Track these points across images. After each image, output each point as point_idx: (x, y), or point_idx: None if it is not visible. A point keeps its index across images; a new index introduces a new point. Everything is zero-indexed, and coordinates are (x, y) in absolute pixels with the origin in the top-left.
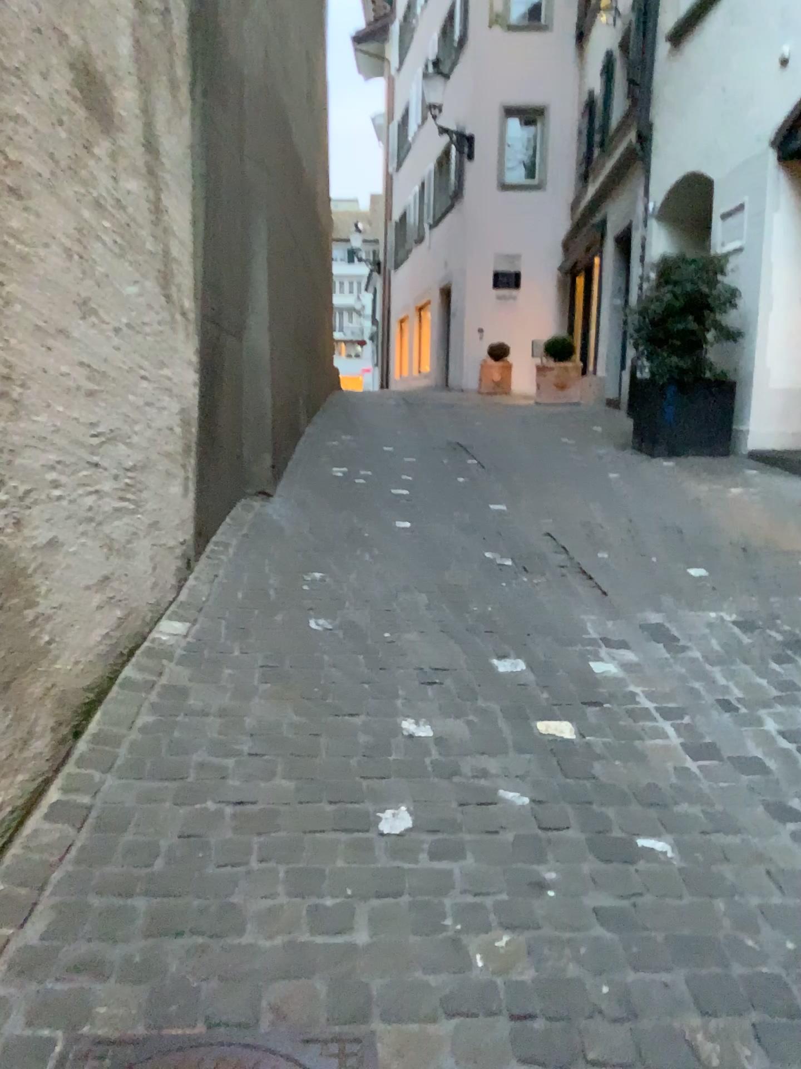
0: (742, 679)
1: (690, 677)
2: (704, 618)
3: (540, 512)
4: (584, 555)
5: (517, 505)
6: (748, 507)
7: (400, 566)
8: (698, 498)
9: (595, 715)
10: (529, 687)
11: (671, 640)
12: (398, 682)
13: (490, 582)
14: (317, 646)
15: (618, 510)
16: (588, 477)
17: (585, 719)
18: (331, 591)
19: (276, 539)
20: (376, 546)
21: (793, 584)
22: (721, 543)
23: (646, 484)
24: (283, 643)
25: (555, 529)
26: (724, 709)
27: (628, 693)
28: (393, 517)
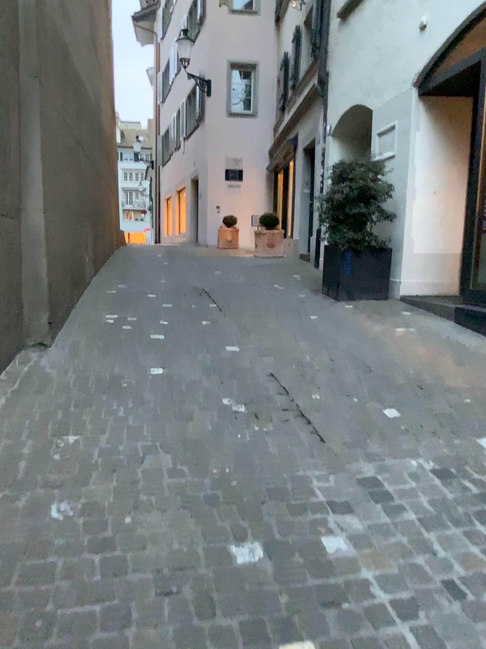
0: (460, 552)
1: (414, 553)
2: (410, 470)
3: (264, 355)
4: (302, 401)
5: (246, 350)
6: (416, 348)
7: (149, 422)
8: (378, 340)
9: (335, 626)
10: (266, 586)
11: (388, 501)
12: (132, 595)
13: (226, 437)
14: (54, 543)
15: (322, 352)
16: (297, 321)
17: (326, 635)
18: (80, 459)
19: (42, 396)
20: (129, 400)
21: (469, 425)
22: (405, 384)
23: (339, 327)
24: (16, 544)
25: (277, 372)
26: (454, 598)
27: (362, 582)
28: (147, 364)
